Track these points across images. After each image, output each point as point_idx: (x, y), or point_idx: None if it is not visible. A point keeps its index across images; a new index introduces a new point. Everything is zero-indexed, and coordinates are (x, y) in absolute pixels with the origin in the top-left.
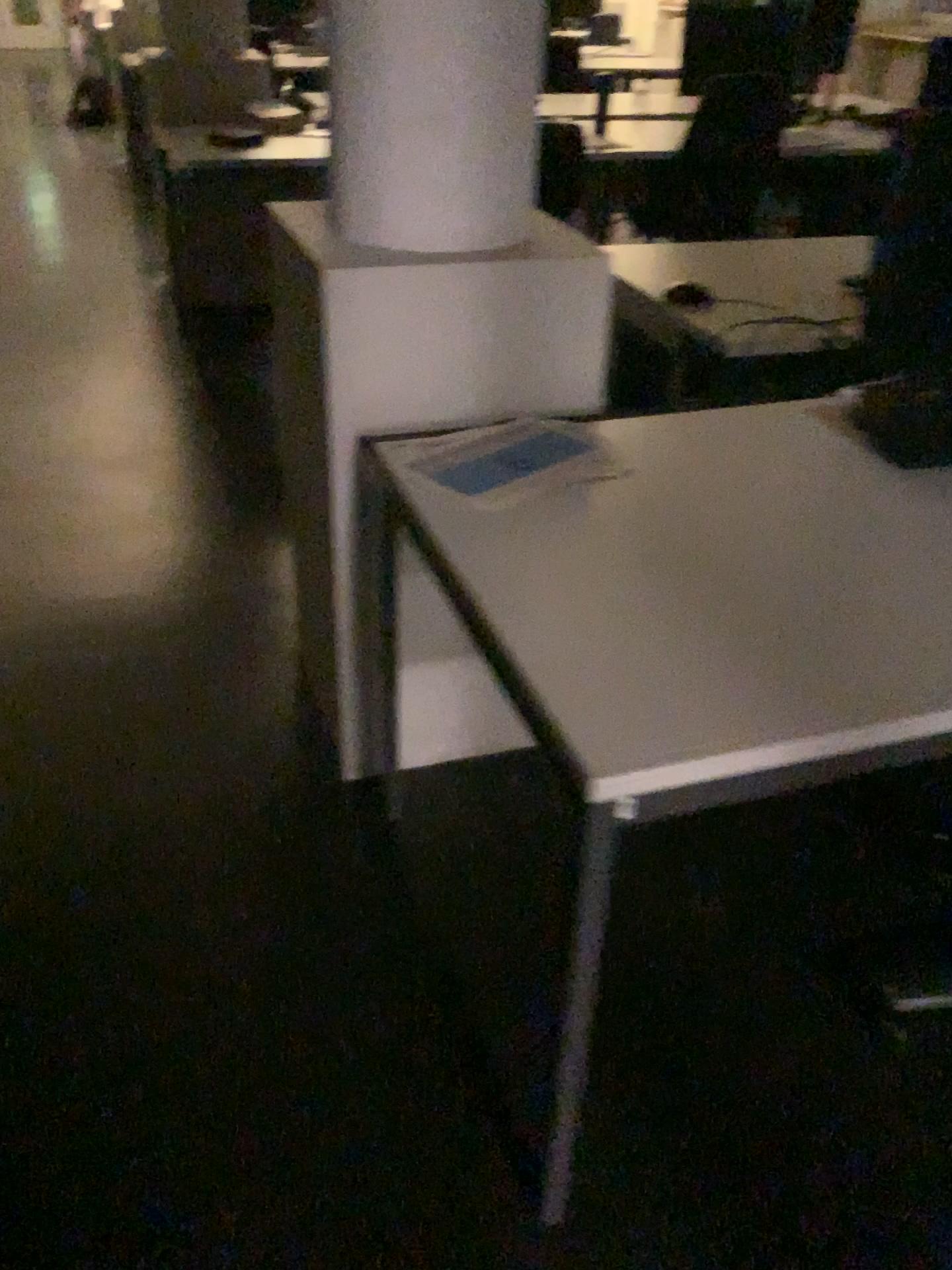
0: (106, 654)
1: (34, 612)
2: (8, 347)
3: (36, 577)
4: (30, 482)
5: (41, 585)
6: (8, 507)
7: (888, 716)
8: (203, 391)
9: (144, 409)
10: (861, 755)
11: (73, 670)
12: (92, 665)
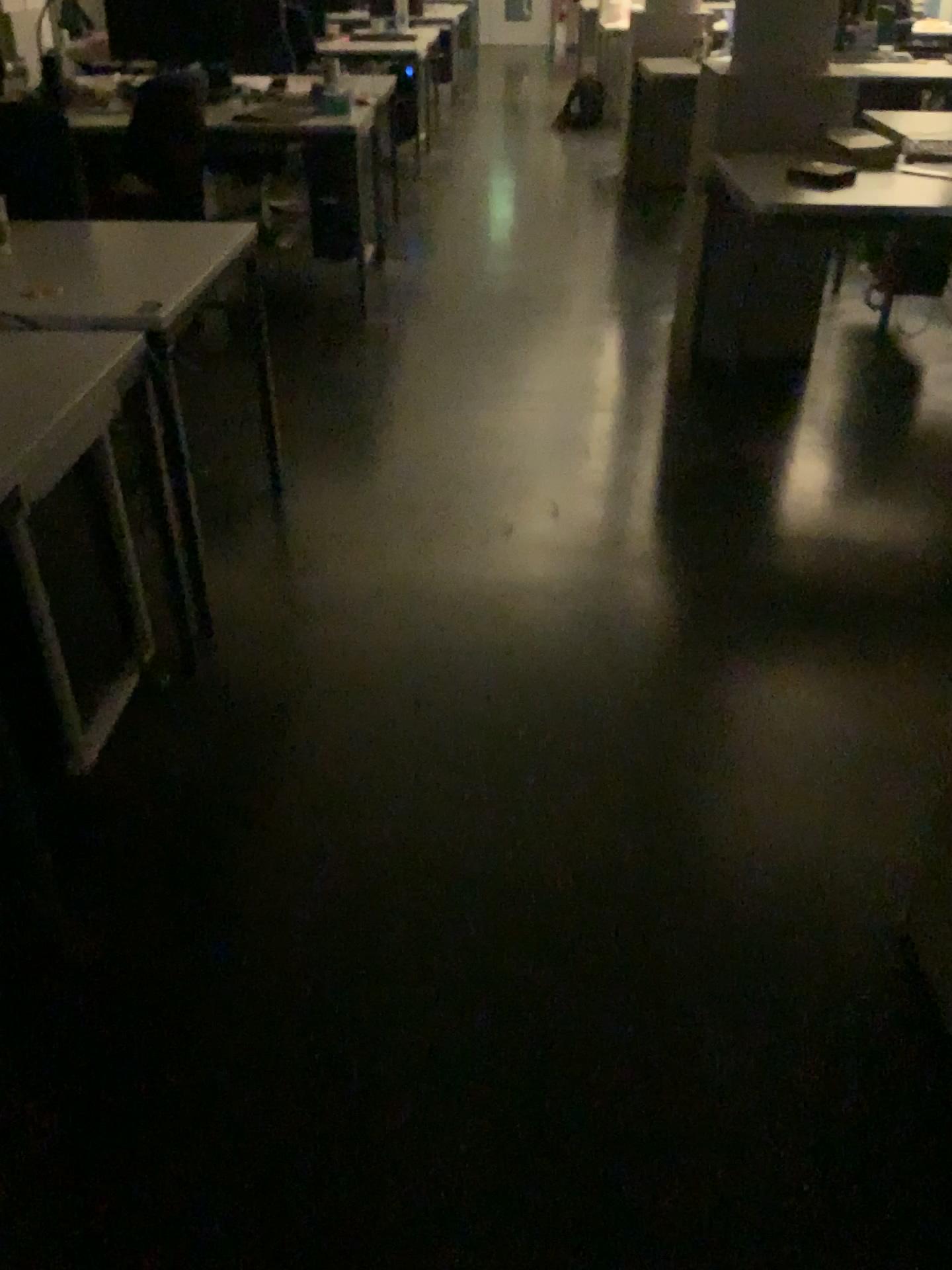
0: (645, 866)
1: (552, 776)
2: (511, 390)
3: (552, 720)
4: (539, 576)
5: (558, 732)
6: (517, 607)
7: None
8: (734, 474)
9: (664, 491)
10: None
11: (607, 887)
12: (630, 884)
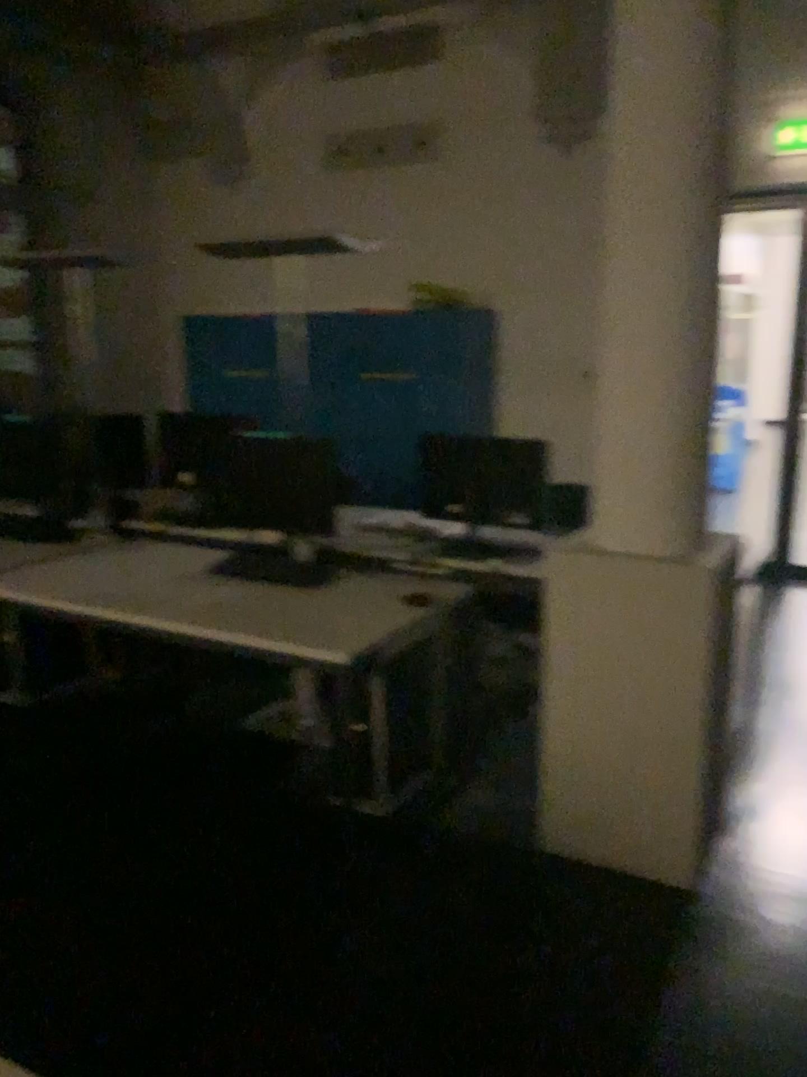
0: None
1: None
2: None
3: None
4: None
5: None
6: None
7: None
8: None
9: None
10: None
11: None
12: None
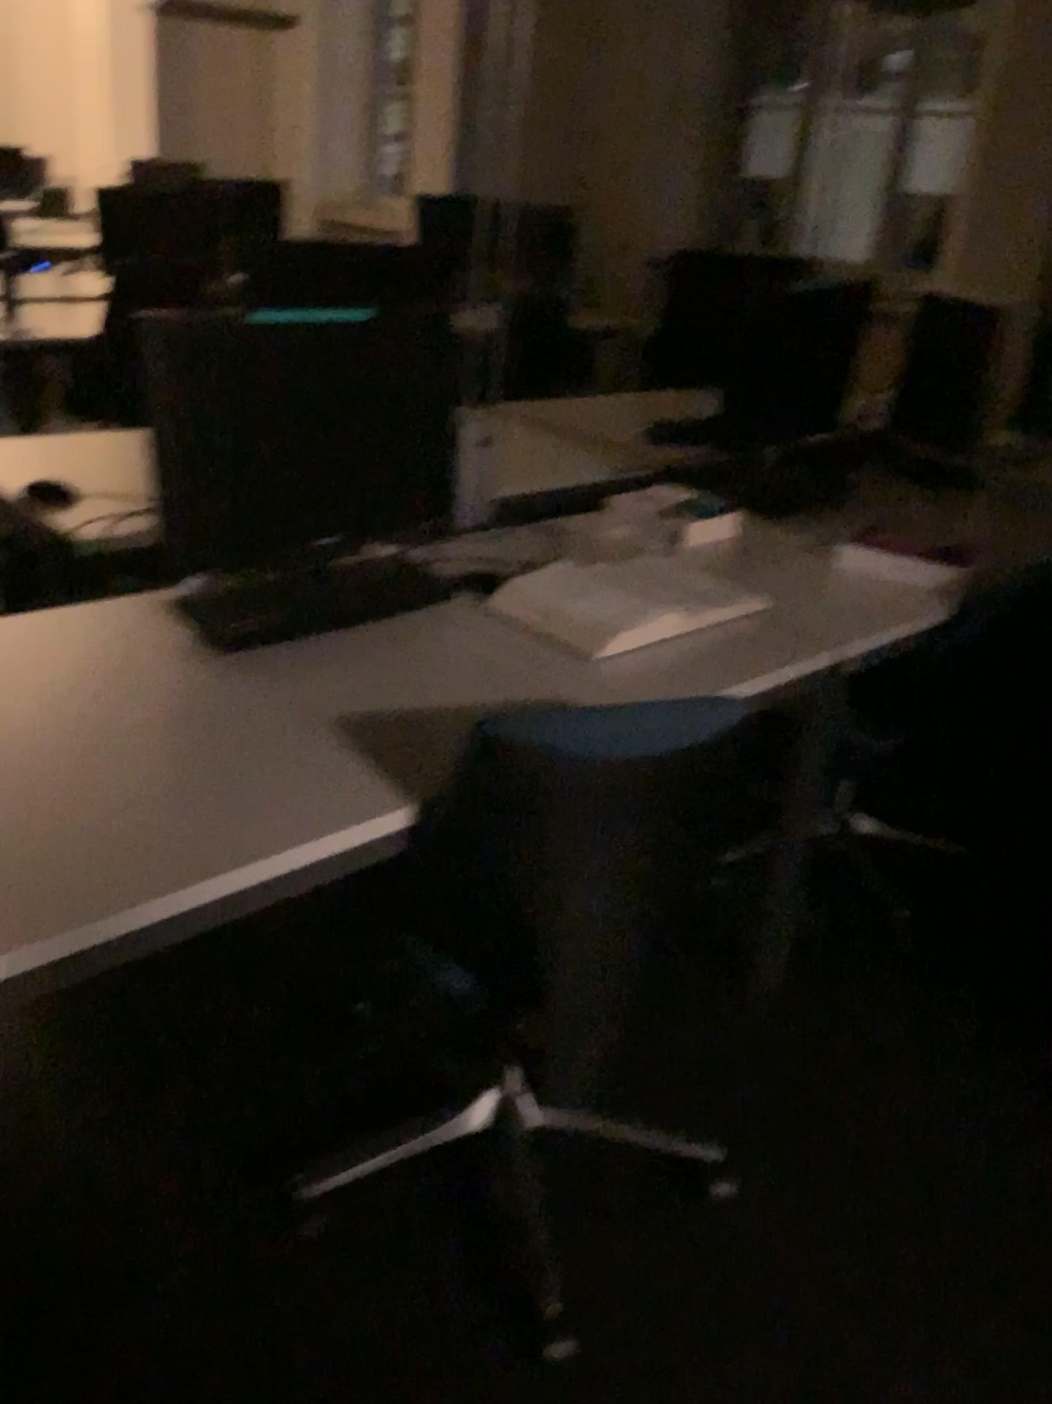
0: None
1: None
2: None
3: None
4: None
5: None
6: None
7: (114, 905)
8: None
9: None
10: (86, 951)
11: None
12: None
